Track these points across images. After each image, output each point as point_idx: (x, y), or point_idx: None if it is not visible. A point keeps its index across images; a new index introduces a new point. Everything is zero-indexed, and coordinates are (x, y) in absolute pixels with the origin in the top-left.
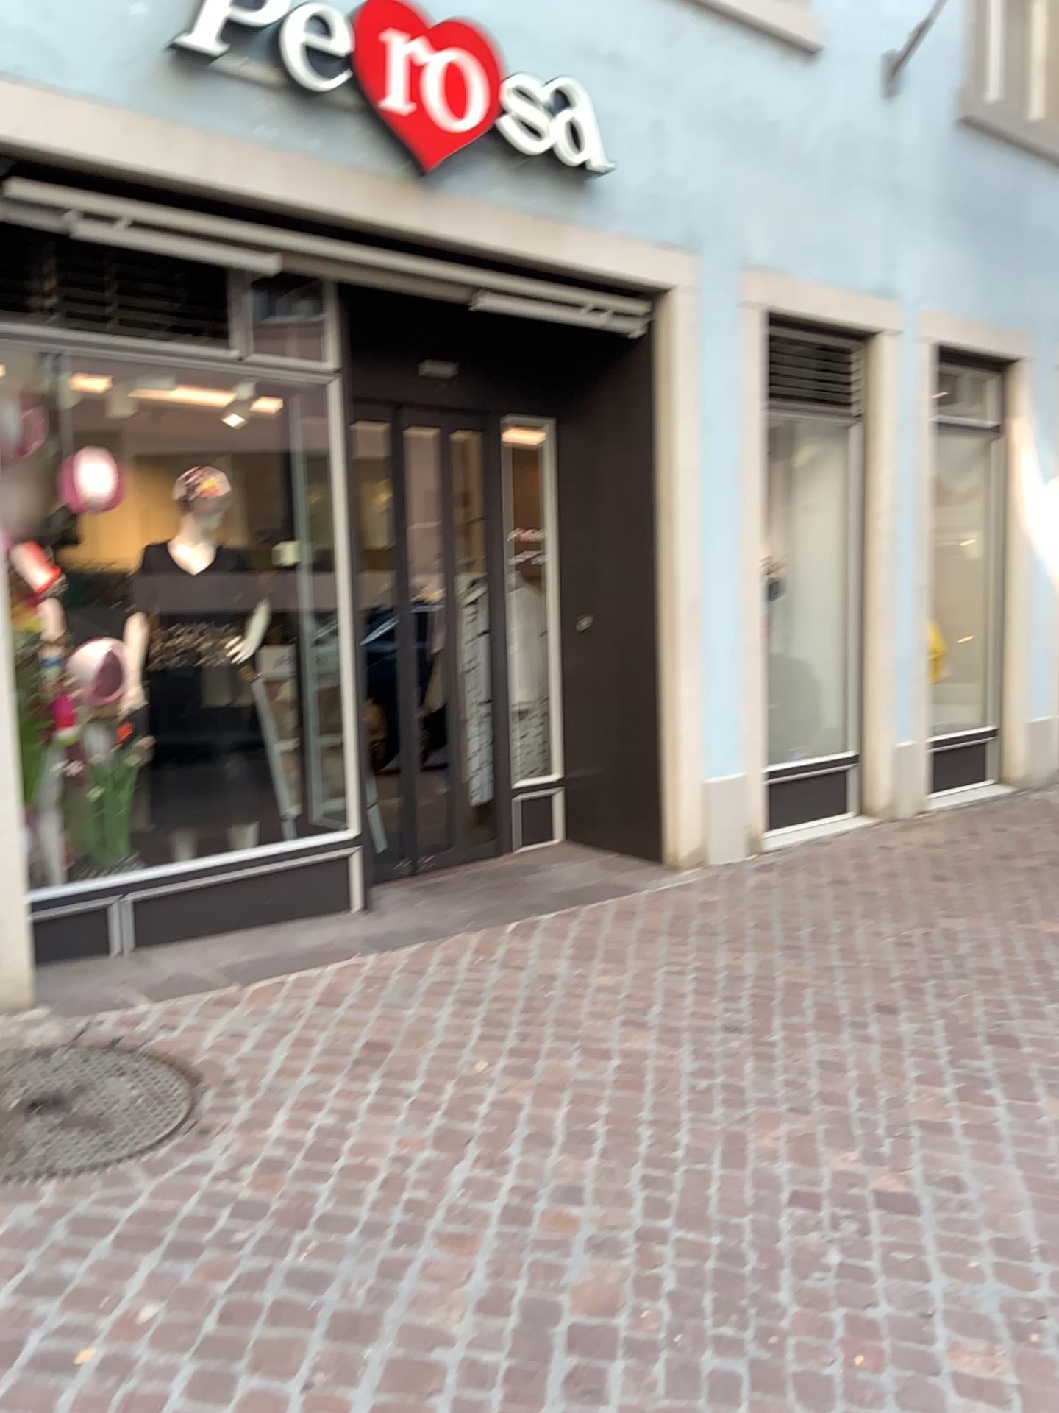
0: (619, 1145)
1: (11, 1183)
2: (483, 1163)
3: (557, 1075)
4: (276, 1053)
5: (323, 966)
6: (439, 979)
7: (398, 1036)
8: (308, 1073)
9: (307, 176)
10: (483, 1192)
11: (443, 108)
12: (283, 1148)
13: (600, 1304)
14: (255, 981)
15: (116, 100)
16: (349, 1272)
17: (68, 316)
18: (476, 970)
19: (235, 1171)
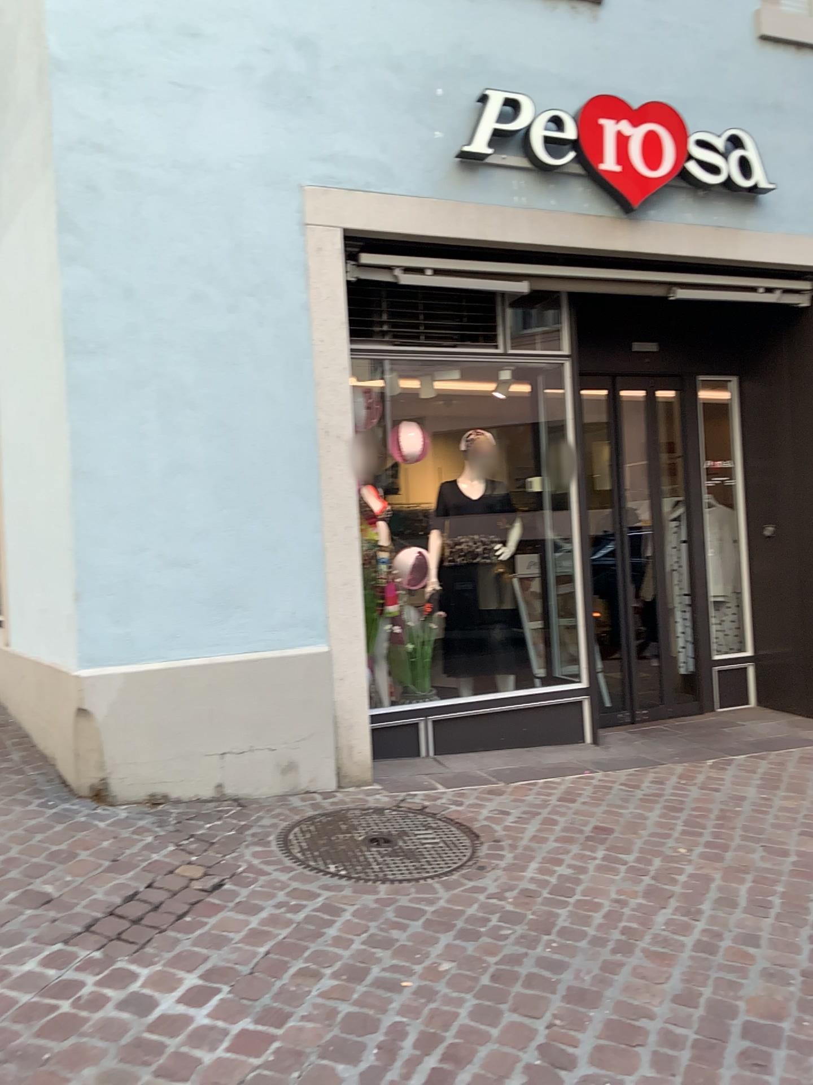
0: (791, 913)
1: (360, 884)
2: (680, 911)
3: (742, 861)
4: (530, 828)
5: (563, 776)
6: (651, 791)
7: (619, 825)
8: (553, 841)
9: (547, 225)
10: (680, 929)
11: (643, 165)
12: (534, 884)
13: (770, 1012)
14: (515, 782)
15: (424, 195)
16: (580, 964)
17: (394, 335)
18: (680, 788)
19: (501, 893)
